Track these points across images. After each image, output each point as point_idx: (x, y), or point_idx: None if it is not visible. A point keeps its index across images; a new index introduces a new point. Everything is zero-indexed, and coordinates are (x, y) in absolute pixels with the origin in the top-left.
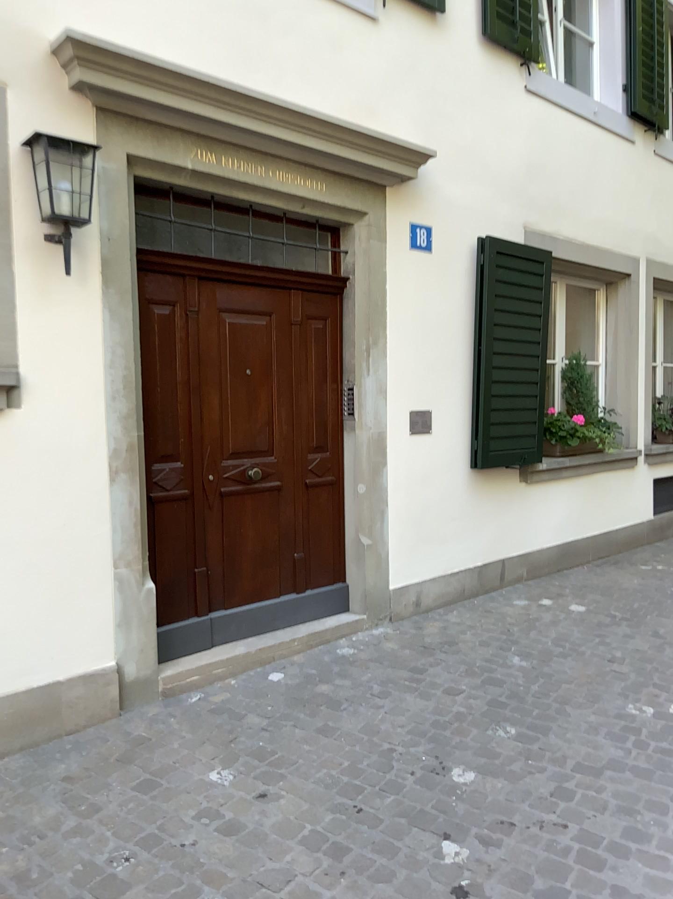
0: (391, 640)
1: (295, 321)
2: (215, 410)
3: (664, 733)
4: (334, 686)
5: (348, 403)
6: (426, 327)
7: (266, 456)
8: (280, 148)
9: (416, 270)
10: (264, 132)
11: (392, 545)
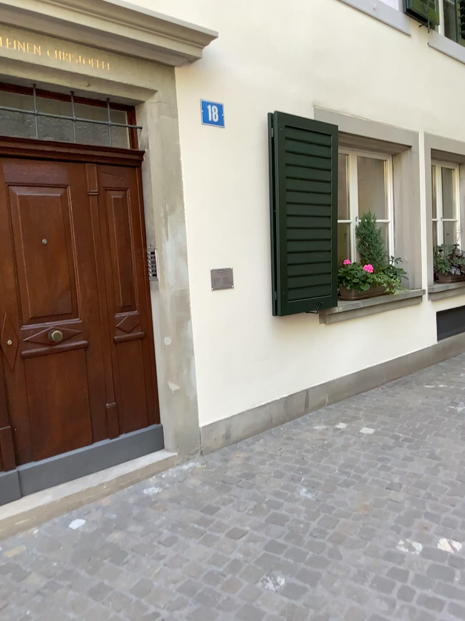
0: (195, 475)
1: (94, 193)
2: (11, 278)
3: (430, 579)
4: (125, 533)
5: (151, 265)
6: (223, 195)
7: (72, 318)
8: (55, 26)
9: (209, 144)
10: (27, 7)
11: (199, 388)
